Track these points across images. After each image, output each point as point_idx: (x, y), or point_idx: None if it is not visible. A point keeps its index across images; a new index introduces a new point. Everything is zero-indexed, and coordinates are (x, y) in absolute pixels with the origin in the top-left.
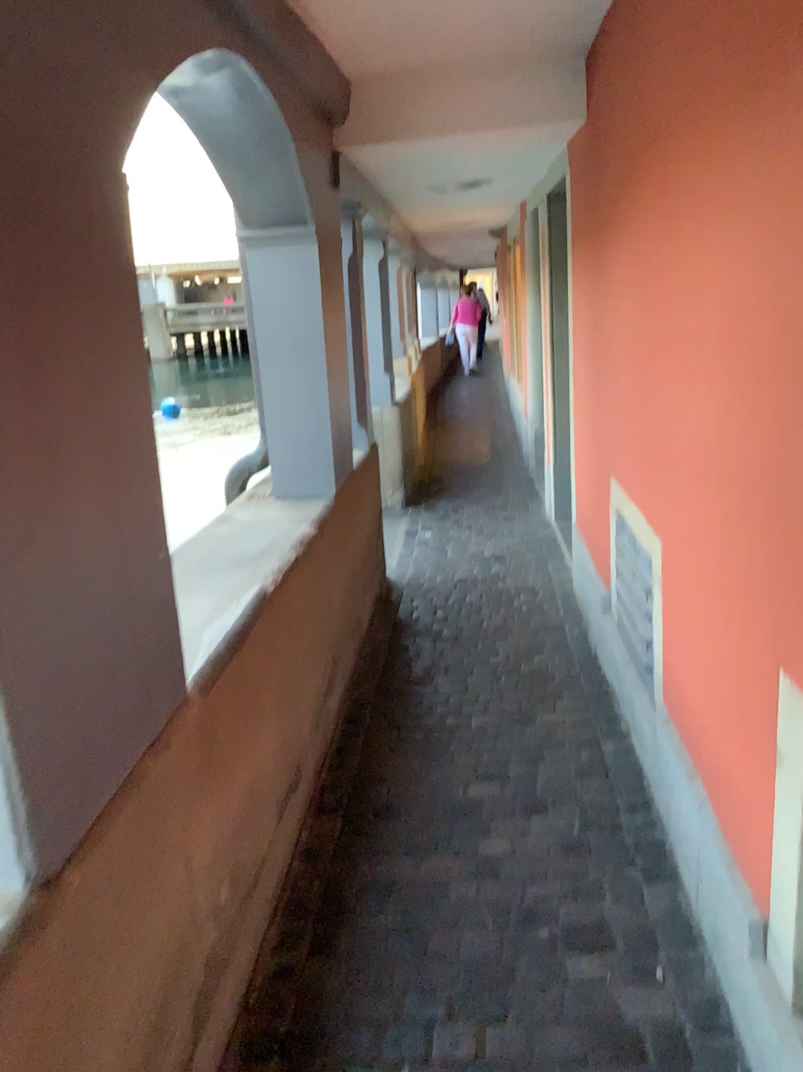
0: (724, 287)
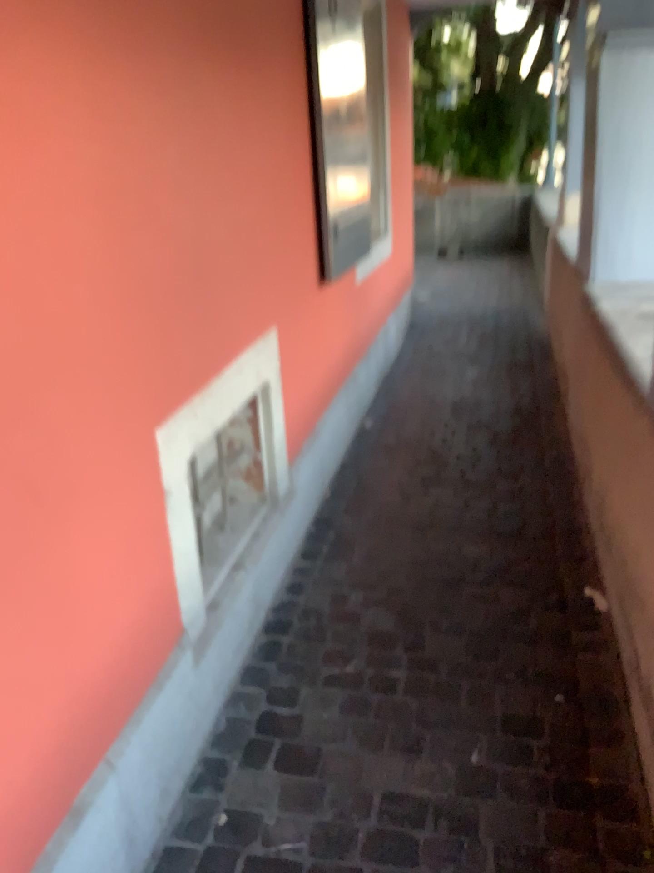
0: (7, 115)
